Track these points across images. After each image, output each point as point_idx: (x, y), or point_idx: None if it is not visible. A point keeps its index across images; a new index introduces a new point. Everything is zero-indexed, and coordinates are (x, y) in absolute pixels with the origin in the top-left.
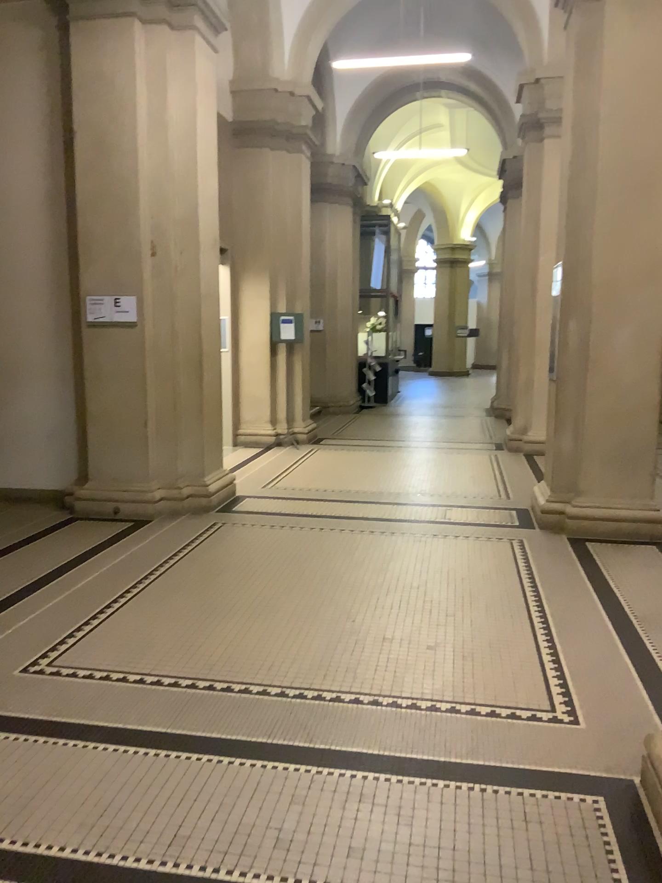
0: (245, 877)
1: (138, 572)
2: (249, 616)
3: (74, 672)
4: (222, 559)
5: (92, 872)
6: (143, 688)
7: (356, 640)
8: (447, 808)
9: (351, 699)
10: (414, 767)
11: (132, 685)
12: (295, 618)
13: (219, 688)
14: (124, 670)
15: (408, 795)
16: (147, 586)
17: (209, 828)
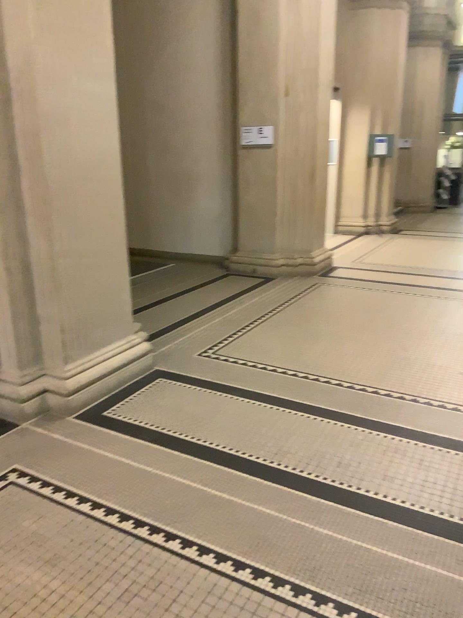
0: (319, 477)
1: (267, 307)
2: (336, 339)
3: (228, 359)
4: (321, 304)
5: (235, 458)
6: (267, 372)
7: (407, 362)
8: (454, 466)
9: (398, 395)
10: (435, 439)
11: (261, 370)
12: (366, 344)
13: (313, 378)
14: (256, 361)
15: (428, 454)
16: (272, 316)
17: (301, 449)
